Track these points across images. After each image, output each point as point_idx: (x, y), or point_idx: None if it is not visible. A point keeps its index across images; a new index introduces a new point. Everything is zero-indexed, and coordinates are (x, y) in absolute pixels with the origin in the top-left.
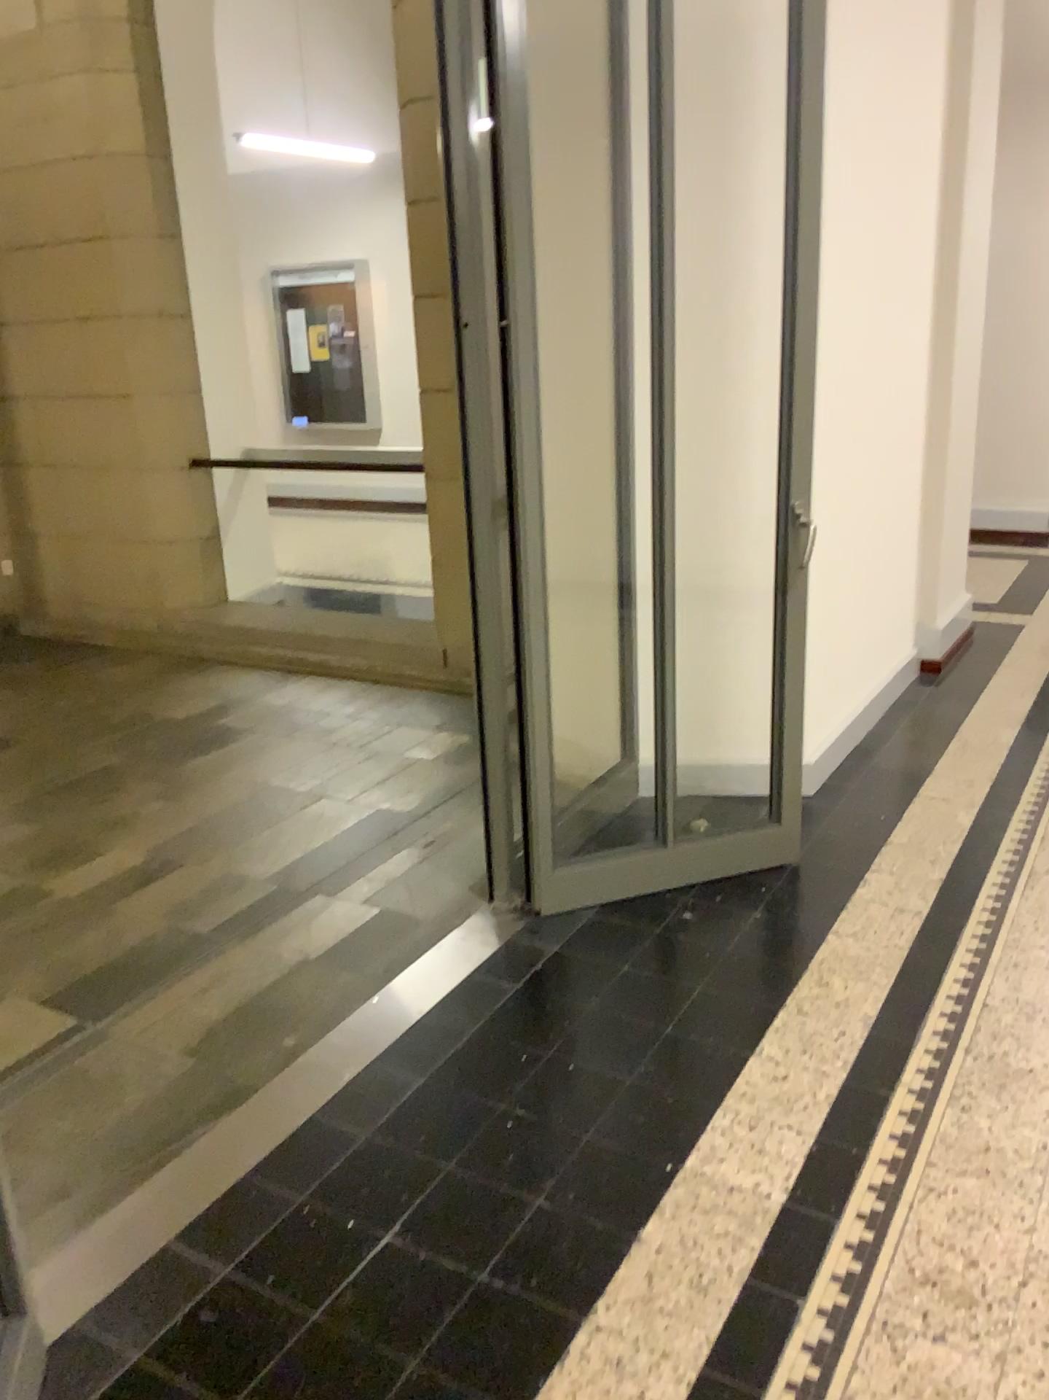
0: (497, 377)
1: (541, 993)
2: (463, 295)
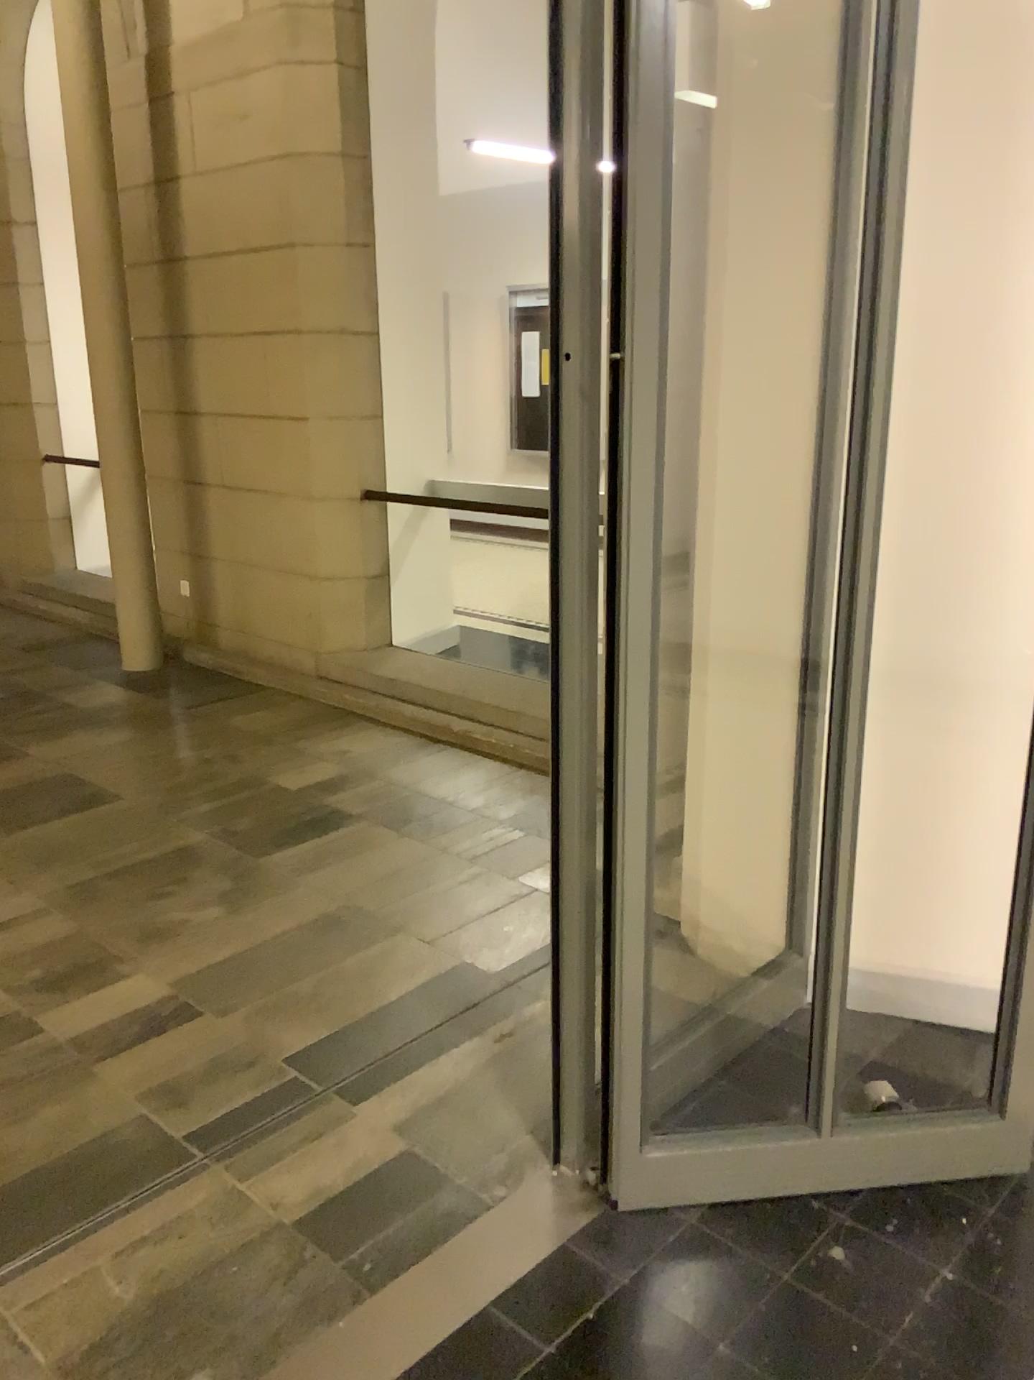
0: (606, 438)
1: (583, 1368)
2: (567, 315)
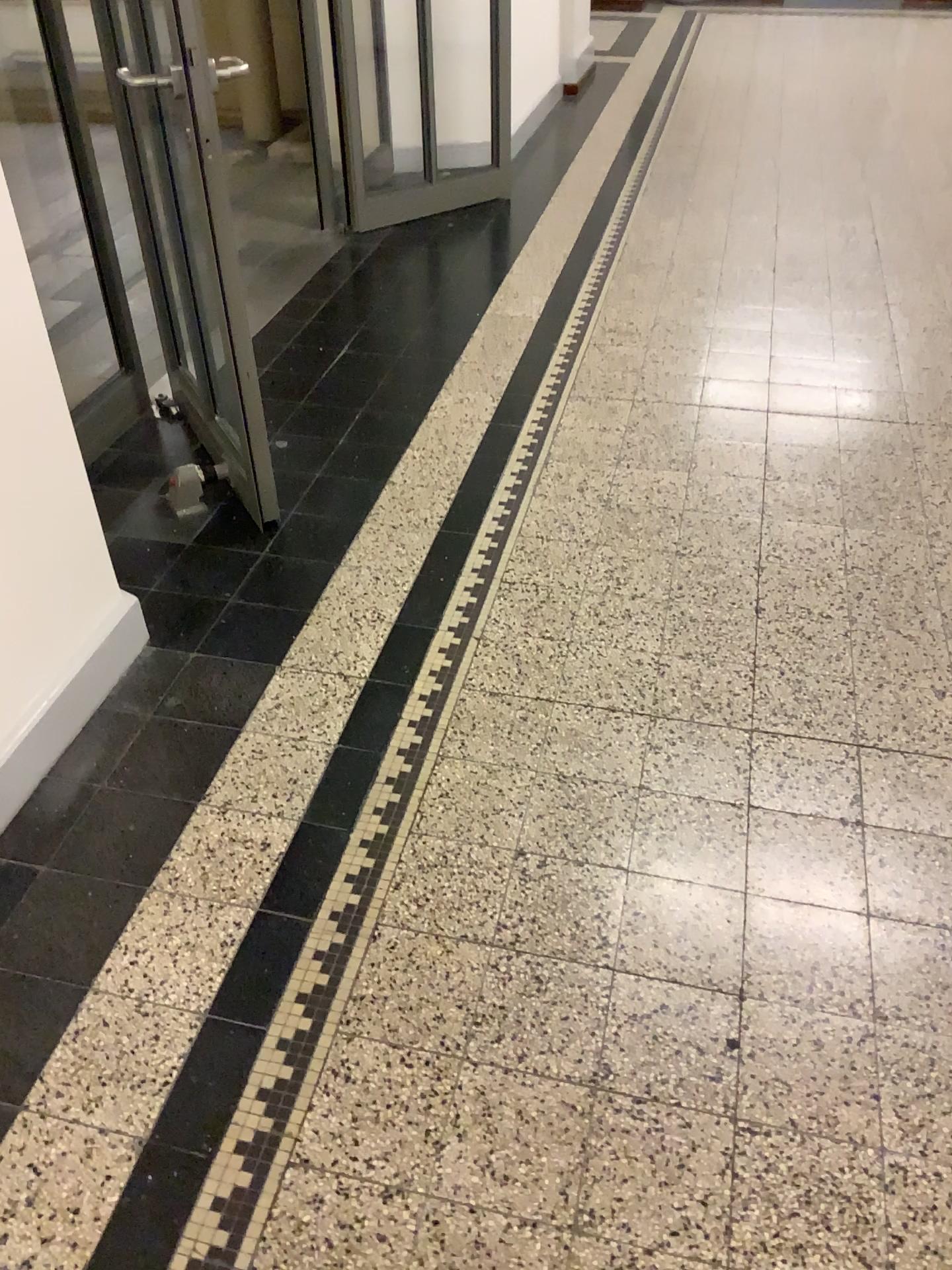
0: None
1: (377, 264)
2: None
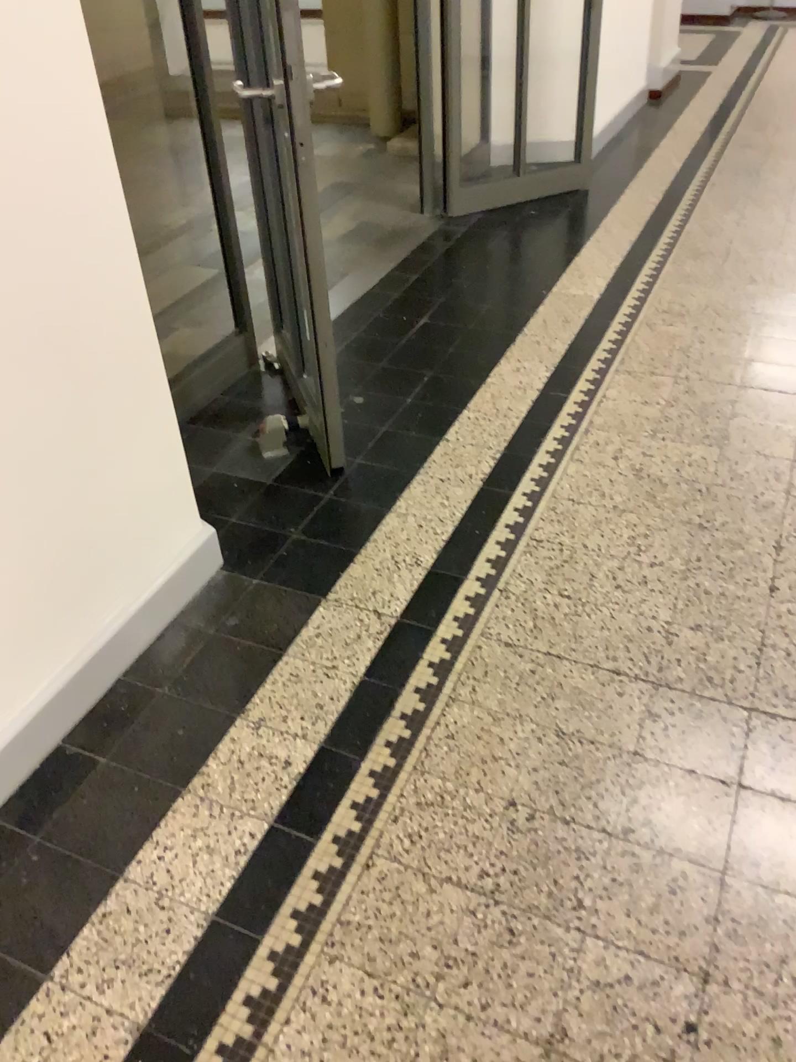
0: None
1: (464, 246)
2: None
